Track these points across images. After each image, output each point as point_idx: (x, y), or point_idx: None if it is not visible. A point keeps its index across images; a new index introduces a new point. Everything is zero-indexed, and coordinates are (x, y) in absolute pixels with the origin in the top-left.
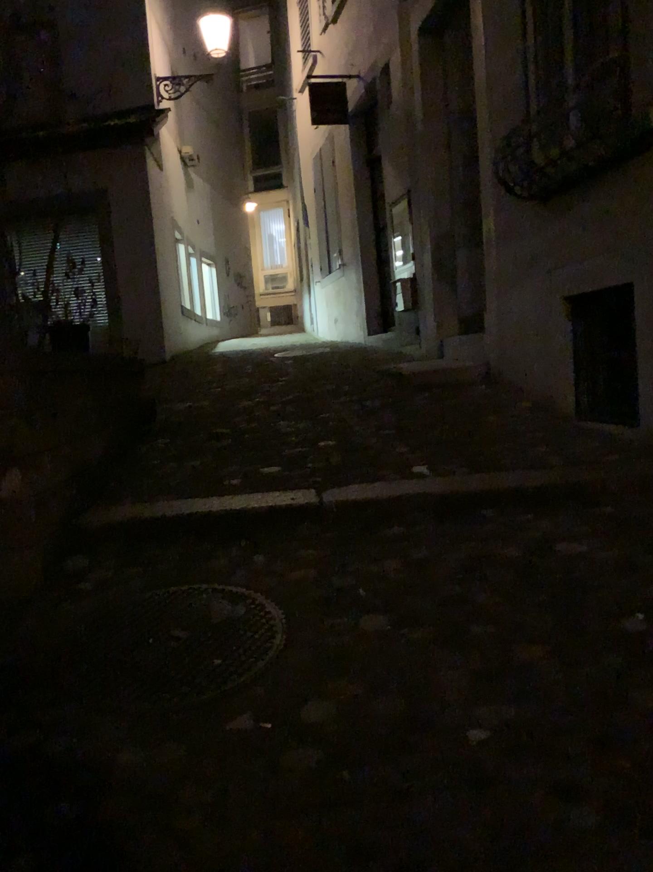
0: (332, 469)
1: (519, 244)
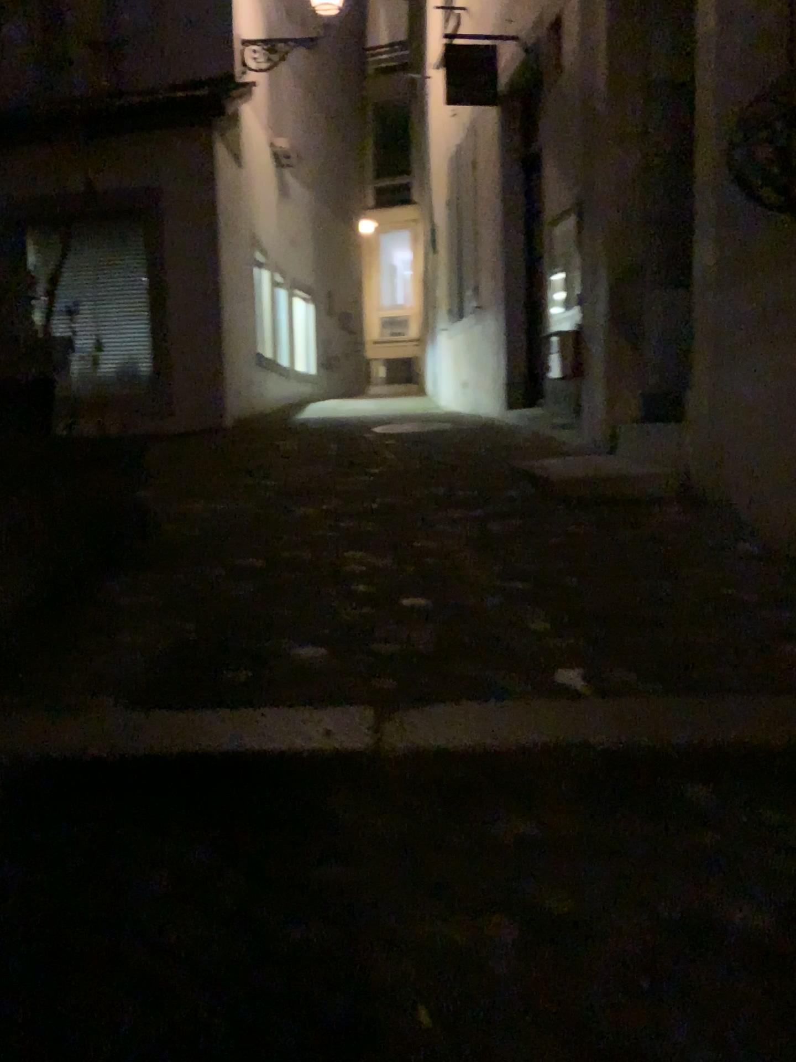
0: (417, 659)
1: (760, 285)
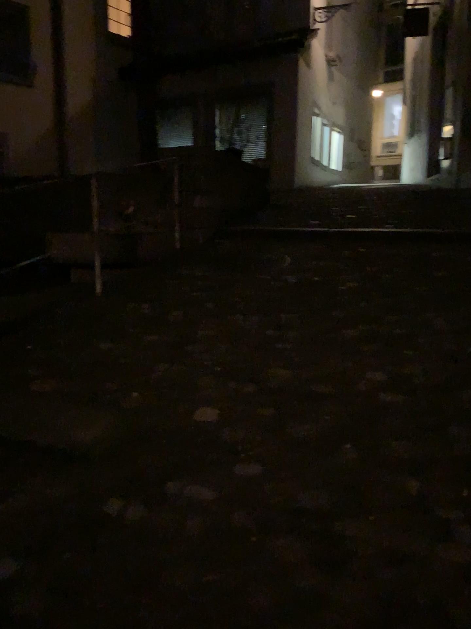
0: (345, 222)
1: None
